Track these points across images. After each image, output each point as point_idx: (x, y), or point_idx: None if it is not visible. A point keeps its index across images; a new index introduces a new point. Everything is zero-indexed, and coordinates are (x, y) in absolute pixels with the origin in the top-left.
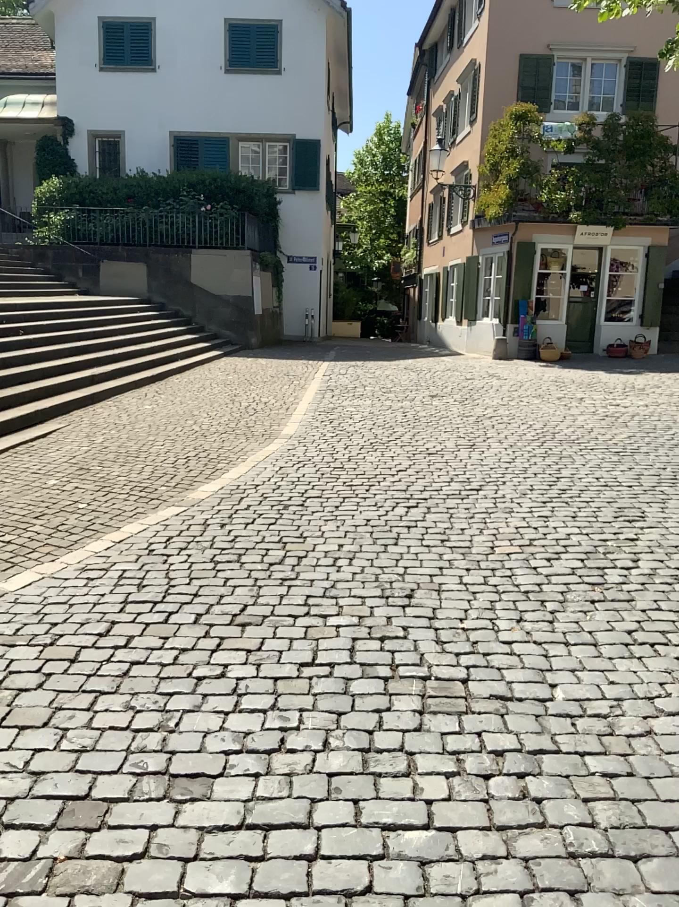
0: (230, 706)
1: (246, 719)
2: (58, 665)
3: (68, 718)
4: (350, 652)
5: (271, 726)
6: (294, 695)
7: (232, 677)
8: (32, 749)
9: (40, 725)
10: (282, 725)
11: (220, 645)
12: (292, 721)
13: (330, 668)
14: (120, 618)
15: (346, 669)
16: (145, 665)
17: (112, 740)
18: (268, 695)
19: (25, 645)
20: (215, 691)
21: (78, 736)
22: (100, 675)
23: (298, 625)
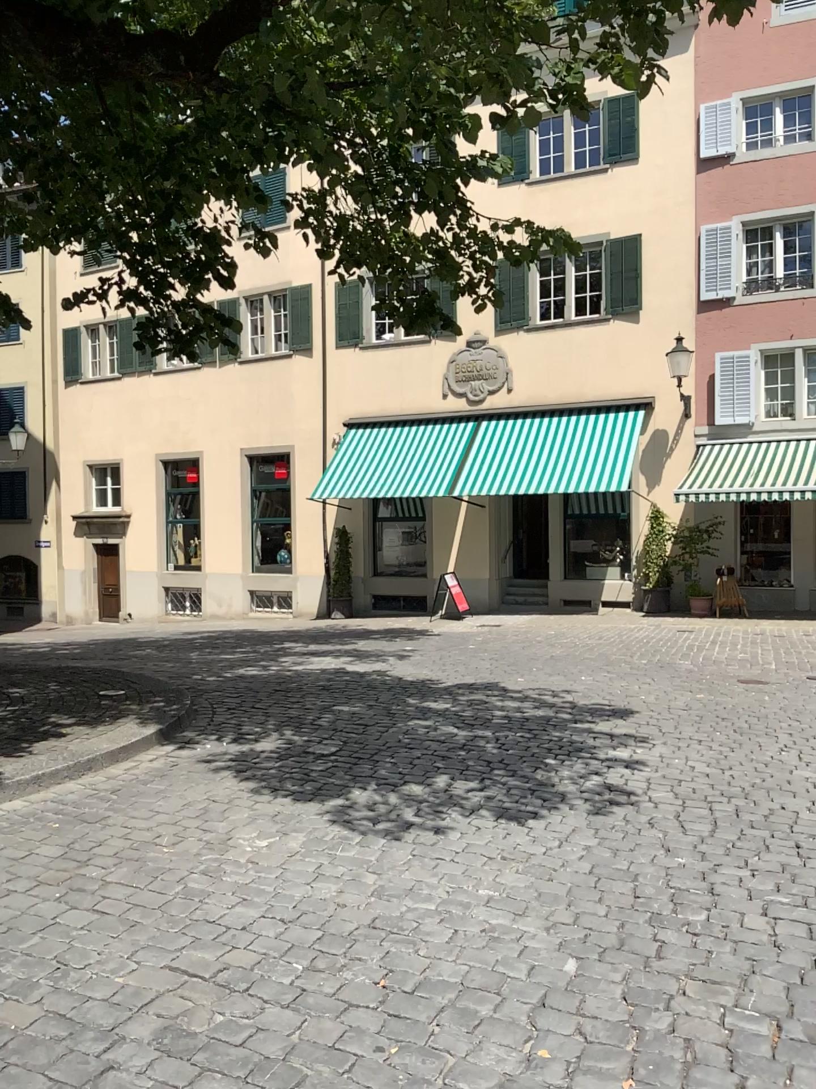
0: None
1: None
2: None
3: None
4: None
5: None
6: None
7: None
8: None
9: None
10: None
11: None
12: None
13: None
14: None
15: None
16: None
17: None
18: None
19: None
20: None
21: None
22: None
23: None
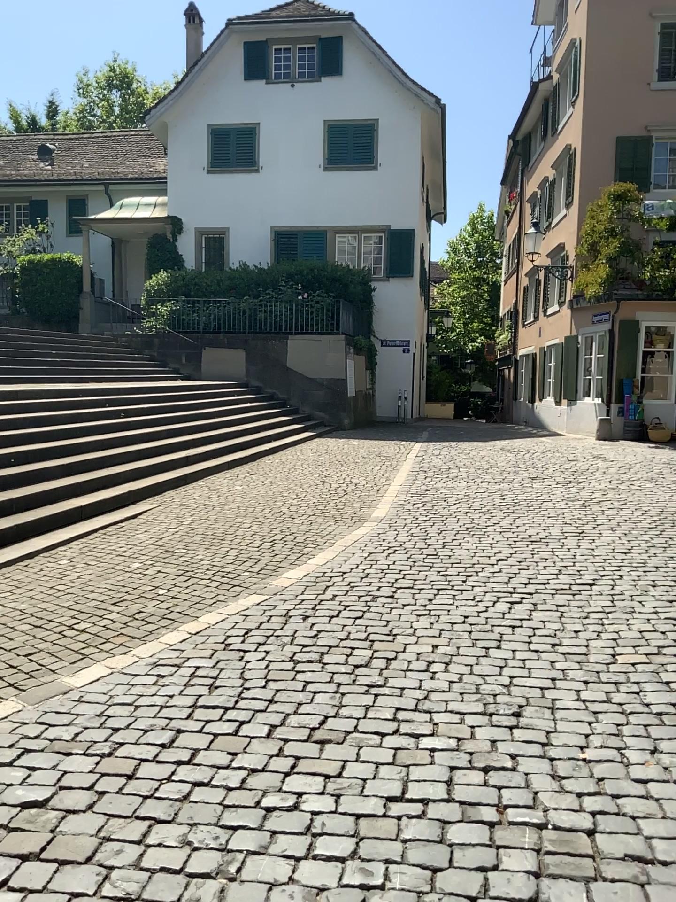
0: (302, 851)
1: (320, 871)
2: (113, 782)
3: (115, 854)
4: (447, 785)
5: (350, 883)
6: (378, 841)
7: (307, 810)
8: (68, 894)
9: (82, 861)
10: (364, 882)
11: (294, 768)
12: (376, 877)
13: (422, 805)
14: (185, 727)
15: (442, 807)
16: (207, 788)
17: (160, 890)
18: (348, 838)
19: (80, 755)
20: (286, 829)
21: (122, 880)
22: (157, 800)
23: (385, 746)
